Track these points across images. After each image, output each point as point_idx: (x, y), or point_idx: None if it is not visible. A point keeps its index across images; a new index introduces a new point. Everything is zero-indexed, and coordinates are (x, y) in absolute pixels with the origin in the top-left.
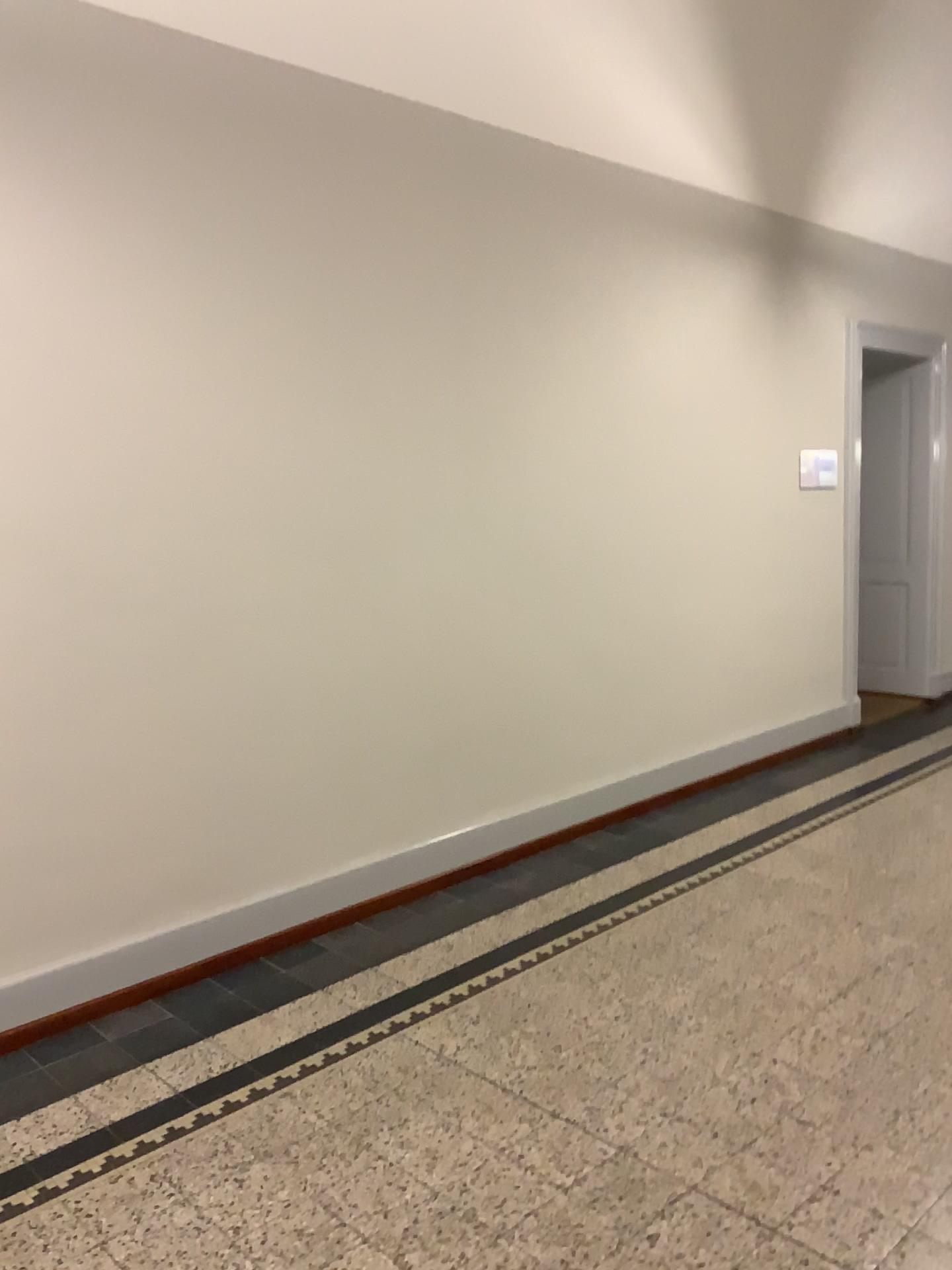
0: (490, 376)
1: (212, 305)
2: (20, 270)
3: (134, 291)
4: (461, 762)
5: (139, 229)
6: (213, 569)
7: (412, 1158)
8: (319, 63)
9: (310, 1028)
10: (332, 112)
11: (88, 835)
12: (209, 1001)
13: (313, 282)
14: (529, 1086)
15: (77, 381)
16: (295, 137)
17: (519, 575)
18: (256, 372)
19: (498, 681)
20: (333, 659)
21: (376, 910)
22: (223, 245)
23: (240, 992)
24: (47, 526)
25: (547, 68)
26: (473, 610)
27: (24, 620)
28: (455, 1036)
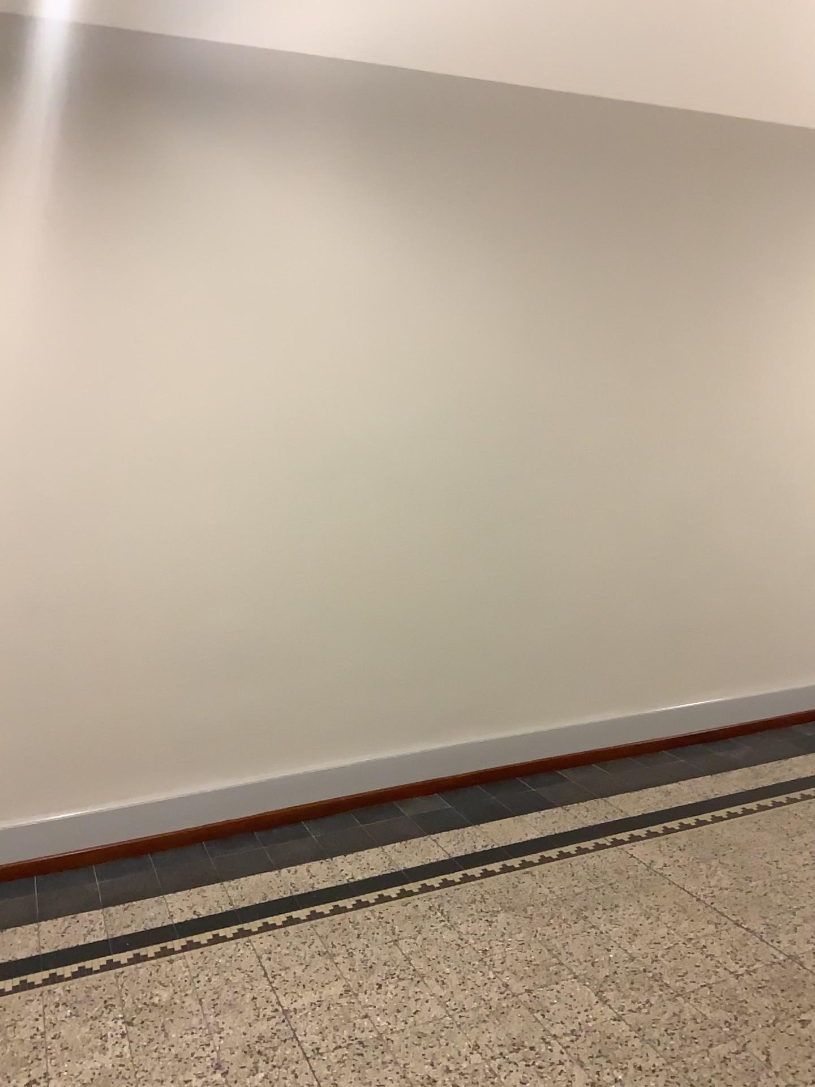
0: (731, 327)
1: (504, 284)
2: (373, 268)
3: (449, 277)
4: (689, 647)
5: (454, 232)
6: (496, 482)
7: (619, 932)
8: (595, 89)
9: (551, 832)
10: (604, 126)
11: (400, 670)
12: (478, 802)
13: (583, 260)
14: (720, 901)
15: (407, 345)
16: (573, 150)
17: (749, 494)
18: (535, 332)
19: (726, 582)
20: (585, 555)
21: (611, 757)
22: (514, 238)
23: (501, 799)
24: (383, 448)
25: (796, 62)
26: (706, 522)
27: (365, 514)
28: (664, 856)
